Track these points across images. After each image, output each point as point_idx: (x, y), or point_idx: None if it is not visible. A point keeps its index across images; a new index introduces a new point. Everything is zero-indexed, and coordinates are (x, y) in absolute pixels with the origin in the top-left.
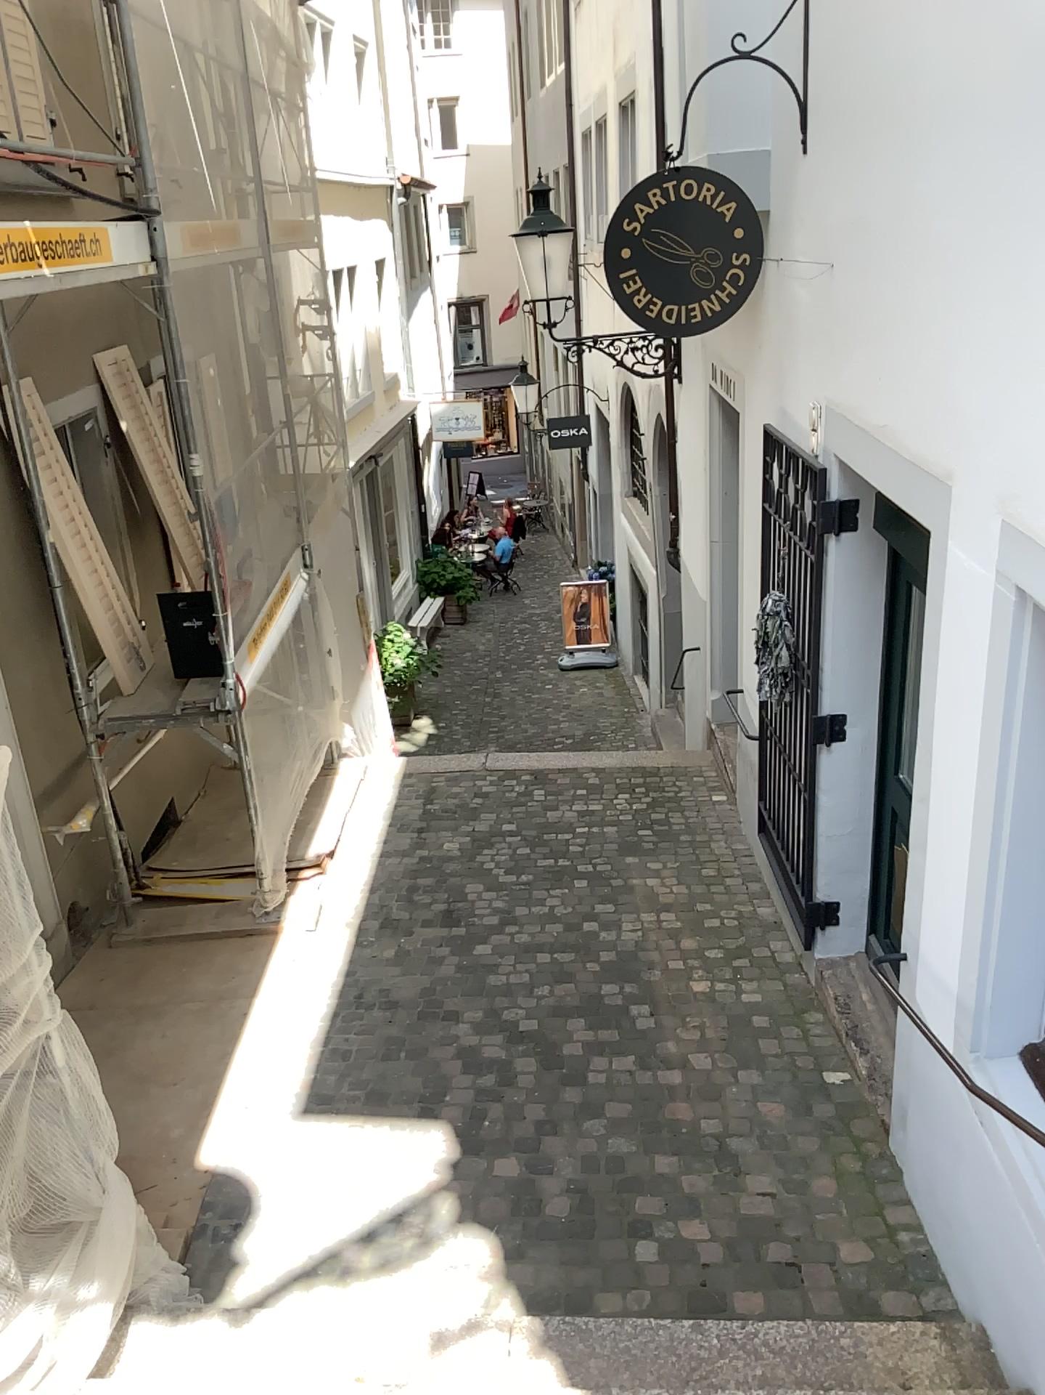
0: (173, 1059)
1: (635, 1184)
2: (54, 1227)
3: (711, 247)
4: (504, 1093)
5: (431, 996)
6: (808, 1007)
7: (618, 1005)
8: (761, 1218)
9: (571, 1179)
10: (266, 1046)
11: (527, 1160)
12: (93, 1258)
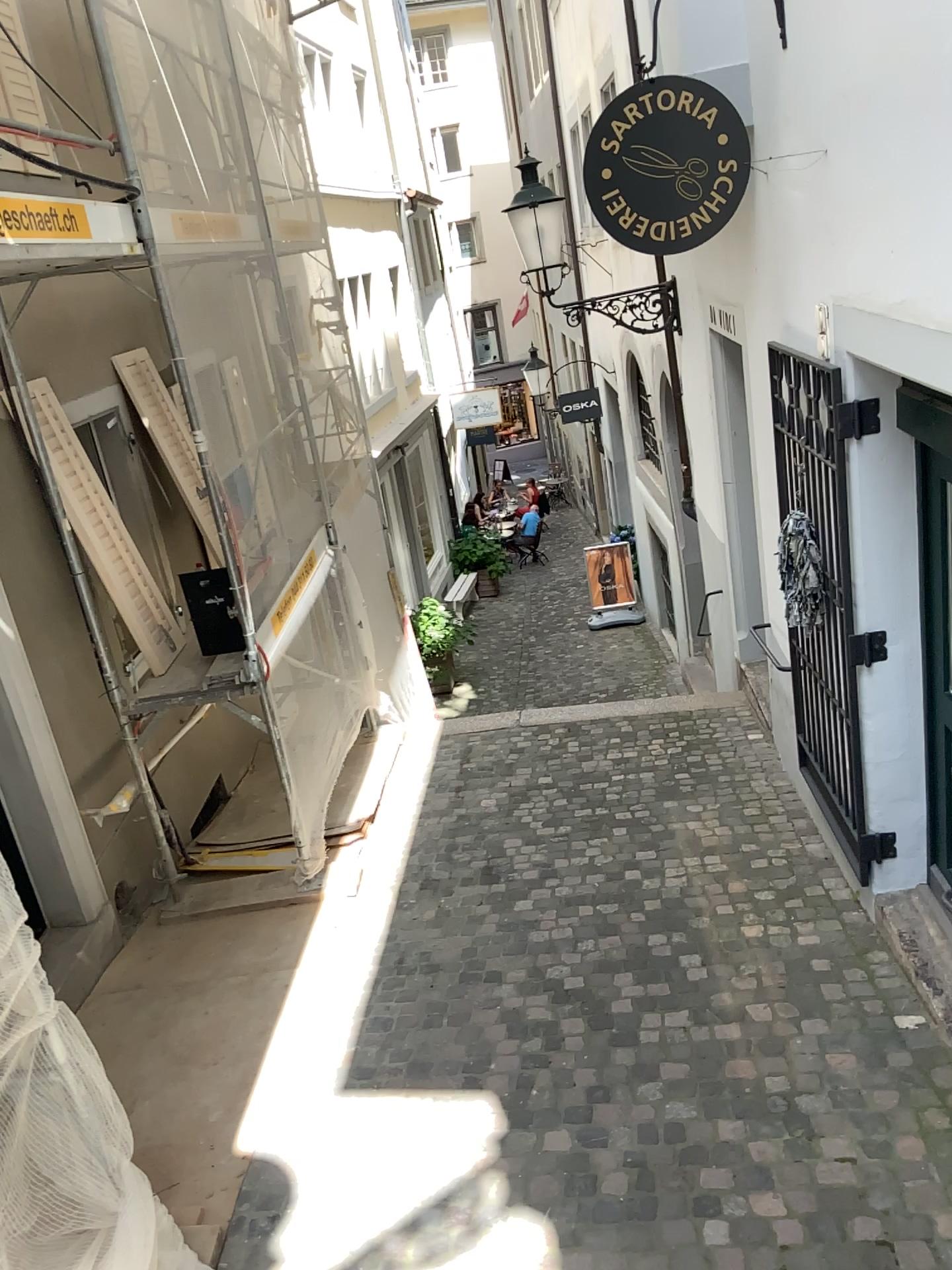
0: (214, 1037)
1: (697, 1155)
2: (63, 1239)
3: (696, 156)
4: (552, 1057)
5: (473, 957)
6: (869, 946)
7: (666, 955)
8: (842, 1190)
9: (628, 1152)
10: (307, 1018)
11: (579, 1131)
12: (112, 1269)
